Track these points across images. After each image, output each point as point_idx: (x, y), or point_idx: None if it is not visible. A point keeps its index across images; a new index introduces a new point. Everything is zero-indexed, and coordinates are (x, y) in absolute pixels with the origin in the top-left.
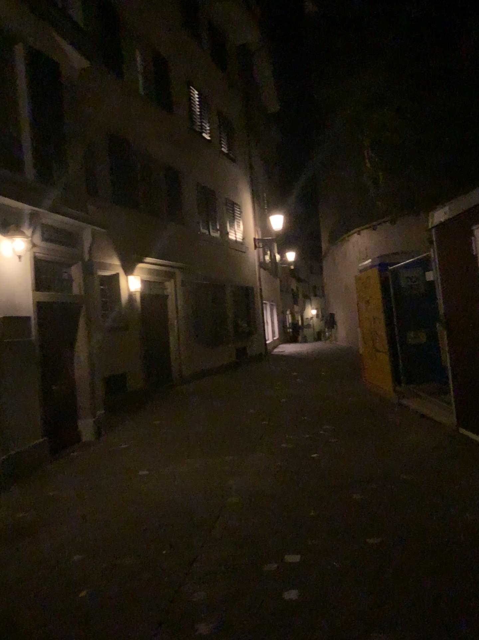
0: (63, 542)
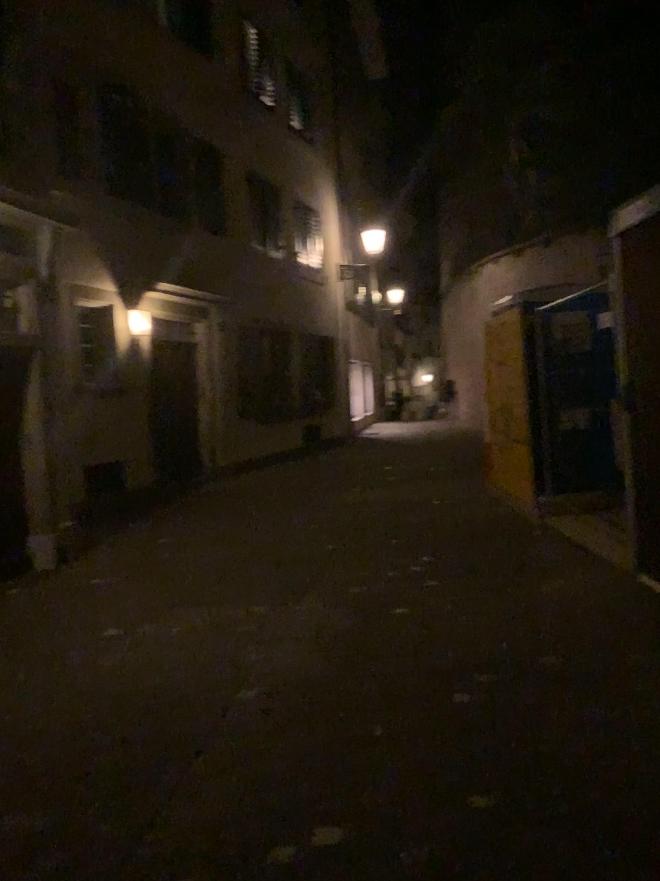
0: None
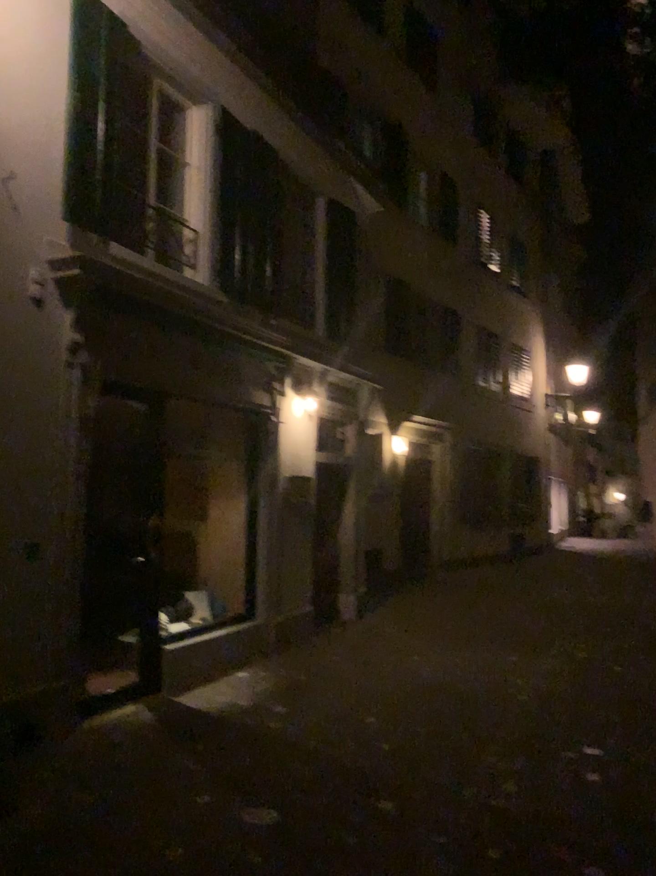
0: (355, 704)
